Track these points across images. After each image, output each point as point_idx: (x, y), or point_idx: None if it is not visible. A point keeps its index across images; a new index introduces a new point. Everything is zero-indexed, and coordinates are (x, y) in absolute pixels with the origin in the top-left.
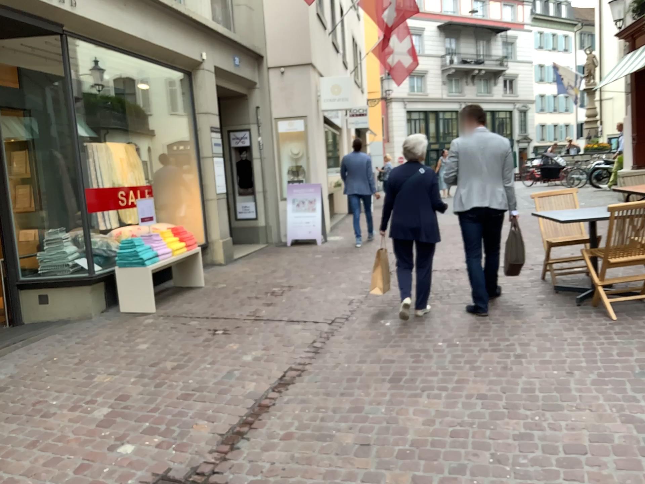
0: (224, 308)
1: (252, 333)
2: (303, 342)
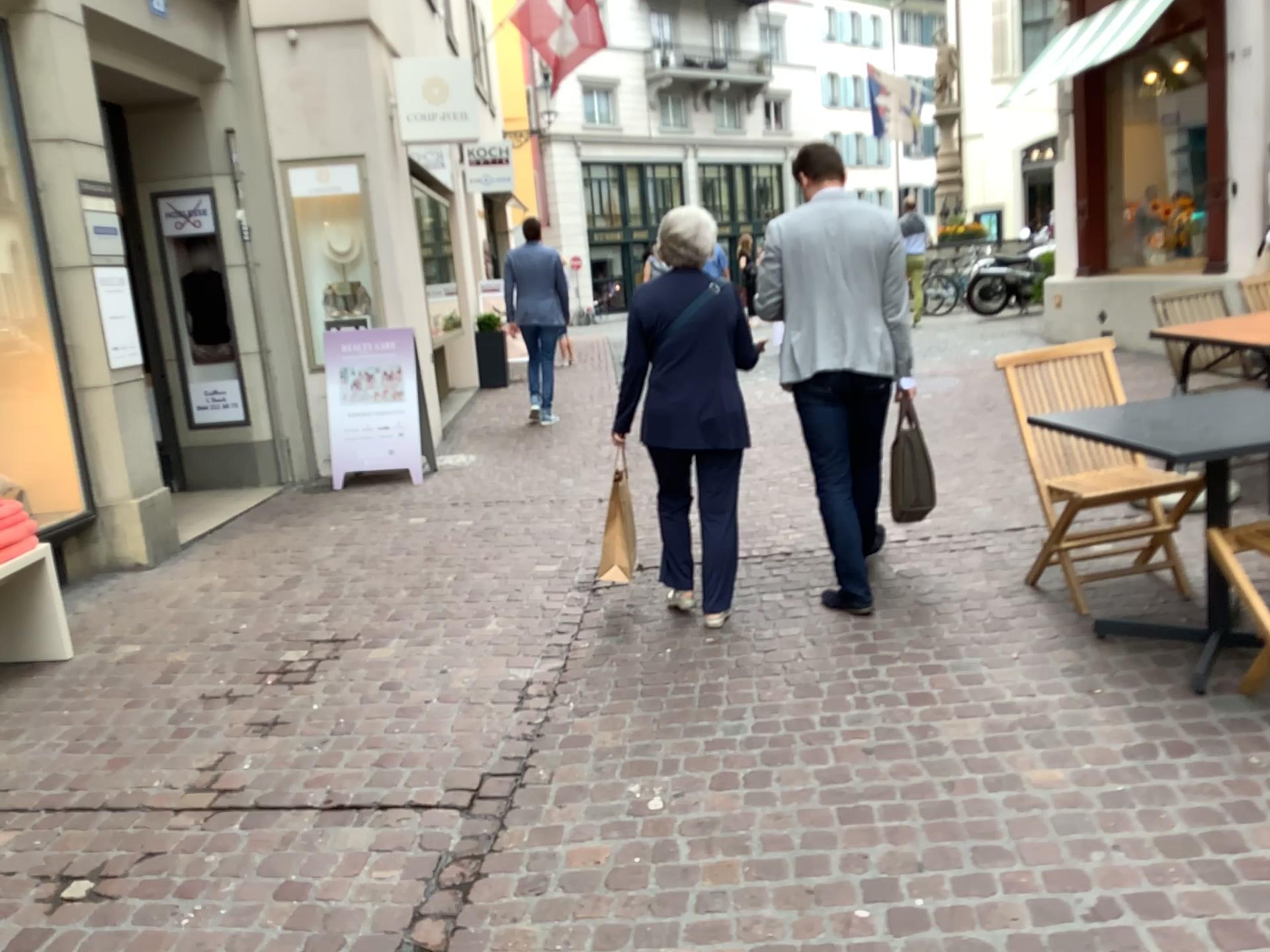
0: (118, 761)
1: (198, 889)
2: (381, 925)
